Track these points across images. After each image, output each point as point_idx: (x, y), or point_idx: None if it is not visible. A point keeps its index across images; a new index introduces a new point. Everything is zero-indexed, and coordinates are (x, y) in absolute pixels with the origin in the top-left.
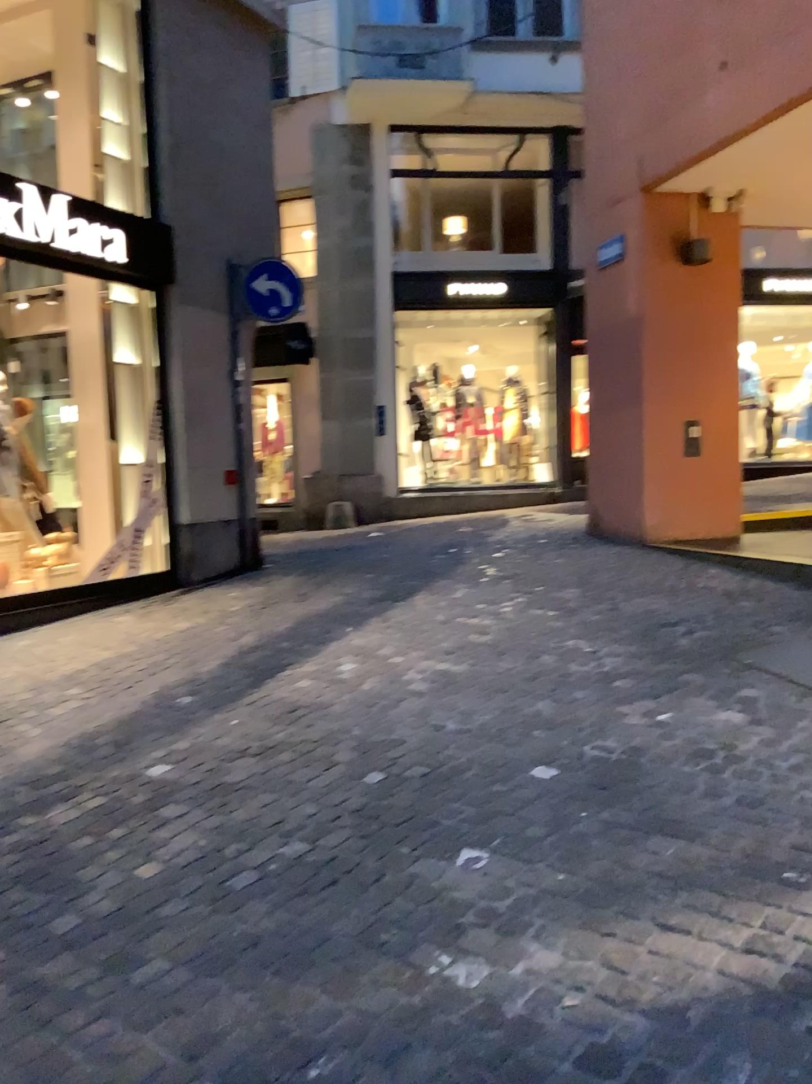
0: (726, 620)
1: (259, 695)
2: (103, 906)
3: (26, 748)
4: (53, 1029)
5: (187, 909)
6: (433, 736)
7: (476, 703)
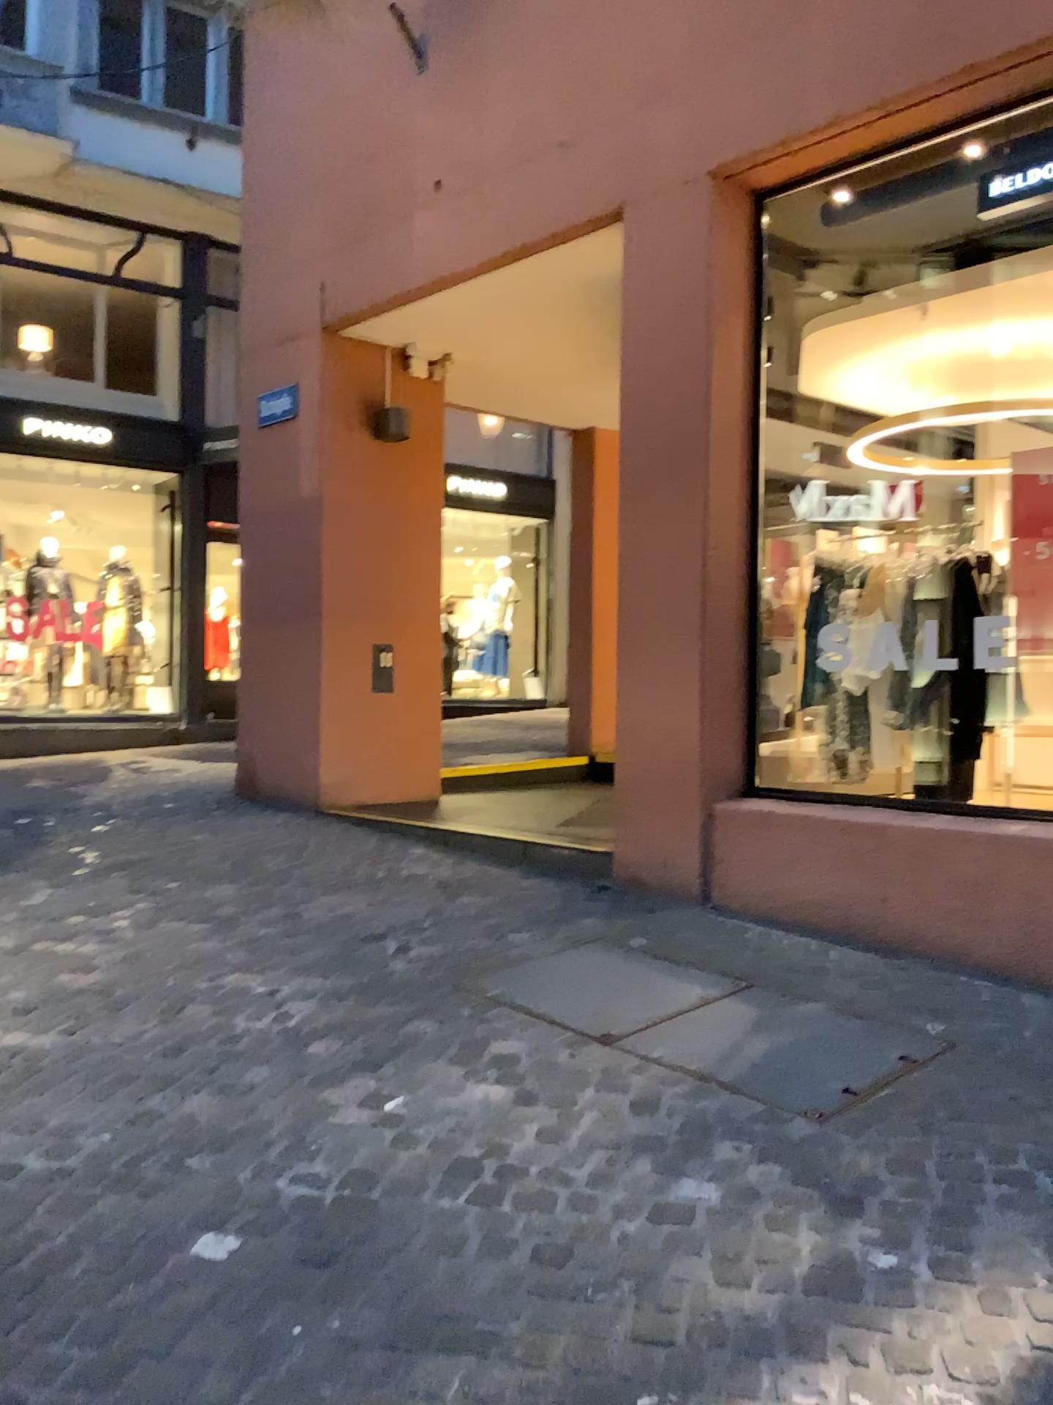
0: (446, 927)
1: None
2: None
3: None
4: None
5: None
6: (3, 1184)
7: (81, 1106)
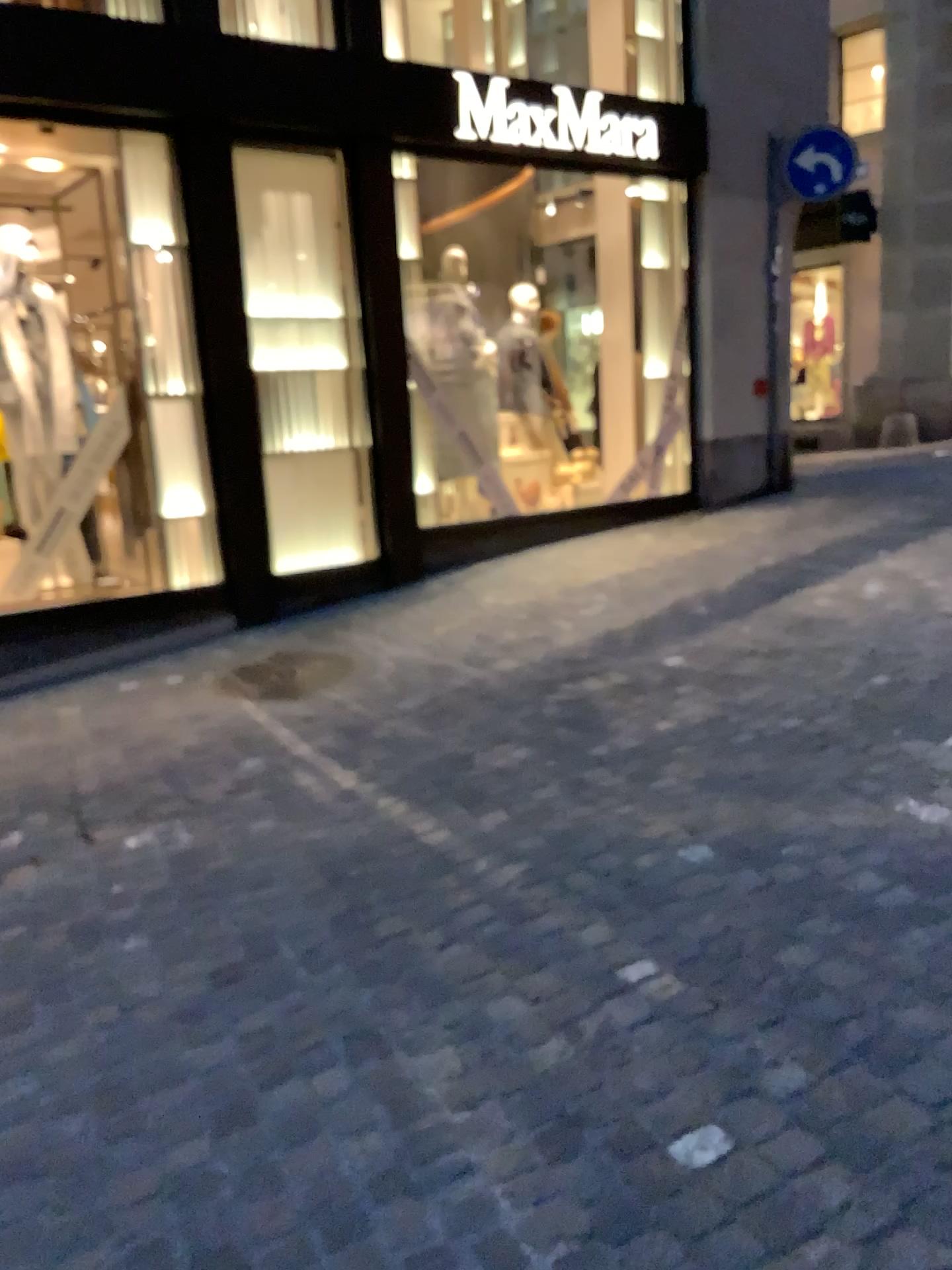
0: None
1: (776, 606)
2: (630, 743)
3: (562, 637)
4: (595, 806)
5: (697, 752)
6: None
7: None
